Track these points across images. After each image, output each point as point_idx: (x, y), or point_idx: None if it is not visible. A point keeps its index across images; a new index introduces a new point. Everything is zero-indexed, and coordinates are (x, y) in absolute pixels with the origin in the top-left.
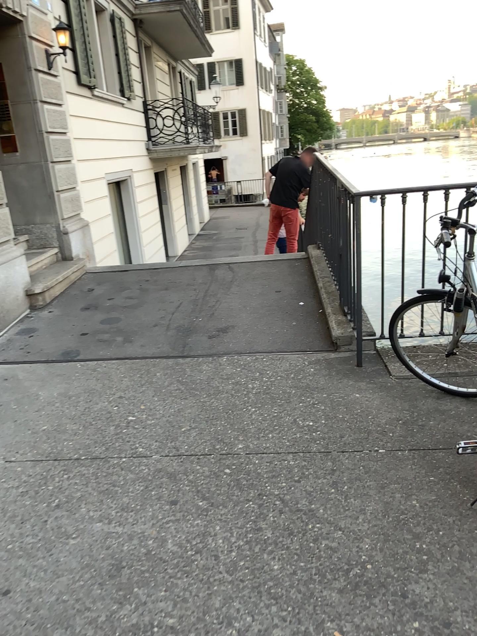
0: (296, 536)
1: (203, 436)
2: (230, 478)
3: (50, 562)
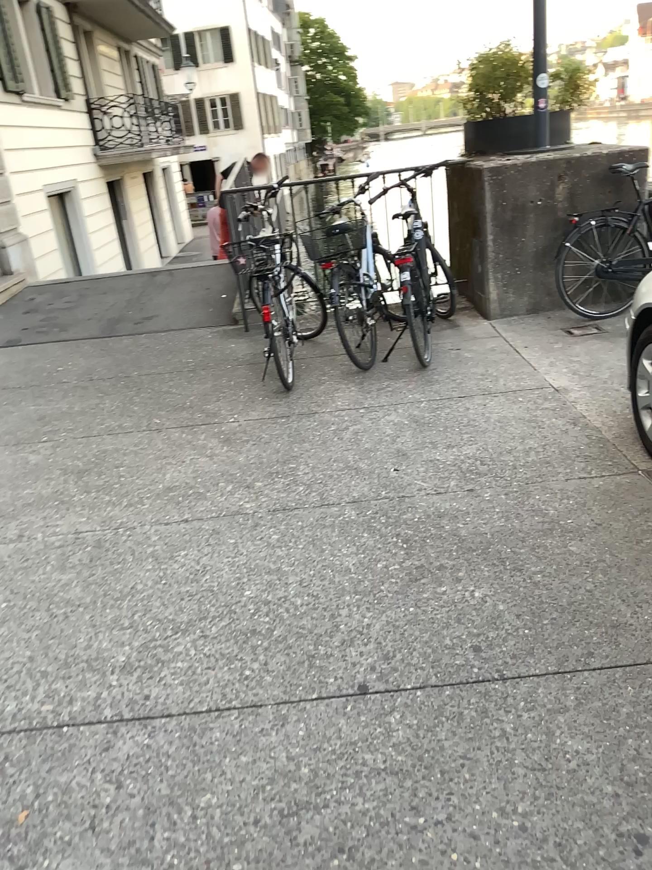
0: (151, 398)
1: (110, 371)
2: (122, 384)
3: (3, 419)
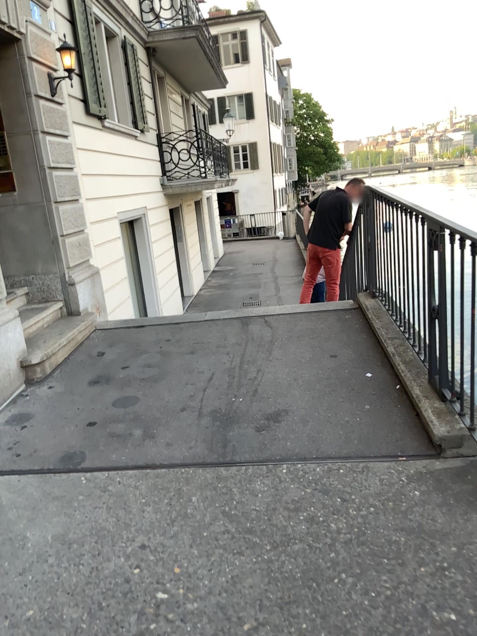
0: None
1: None
2: None
3: None
